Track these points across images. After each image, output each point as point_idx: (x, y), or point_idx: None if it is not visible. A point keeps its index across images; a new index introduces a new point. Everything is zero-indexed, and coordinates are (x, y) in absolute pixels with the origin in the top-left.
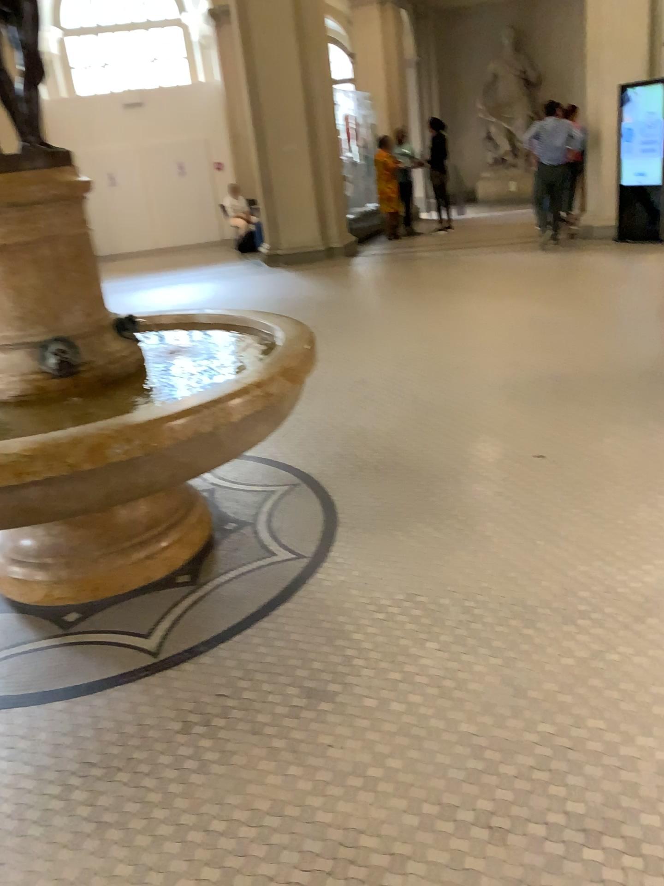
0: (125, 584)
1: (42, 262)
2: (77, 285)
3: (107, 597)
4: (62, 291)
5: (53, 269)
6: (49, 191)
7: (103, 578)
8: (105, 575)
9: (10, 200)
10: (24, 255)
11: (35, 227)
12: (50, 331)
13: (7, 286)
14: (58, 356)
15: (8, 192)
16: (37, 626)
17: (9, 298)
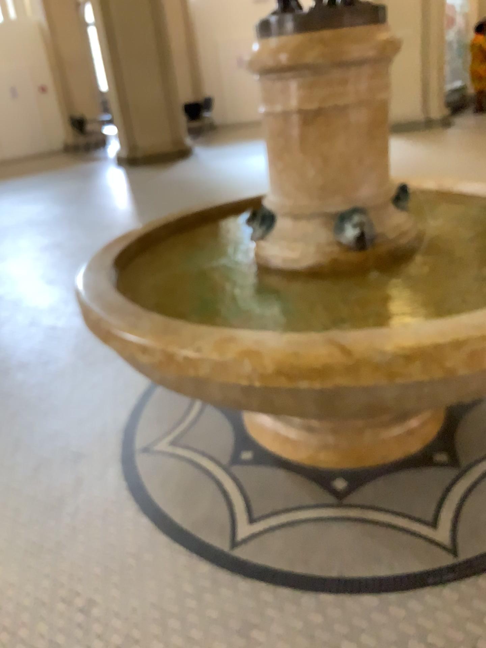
0: (387, 453)
1: (354, 128)
2: (377, 154)
3: (370, 464)
4: (364, 160)
5: (362, 136)
6: (376, 50)
7: (366, 445)
8: (368, 441)
9: (339, 60)
10: (338, 121)
11: (356, 90)
12: (346, 201)
13: (316, 152)
14: (356, 226)
15: (338, 51)
16: (307, 484)
17: (315, 165)
